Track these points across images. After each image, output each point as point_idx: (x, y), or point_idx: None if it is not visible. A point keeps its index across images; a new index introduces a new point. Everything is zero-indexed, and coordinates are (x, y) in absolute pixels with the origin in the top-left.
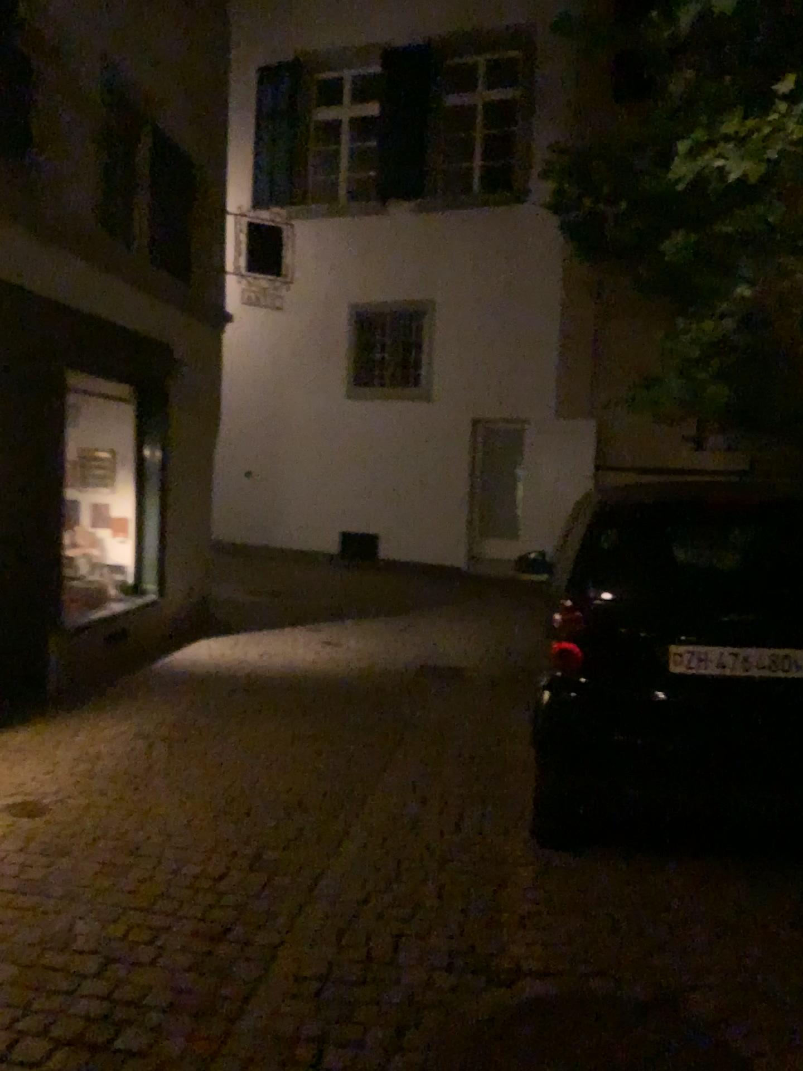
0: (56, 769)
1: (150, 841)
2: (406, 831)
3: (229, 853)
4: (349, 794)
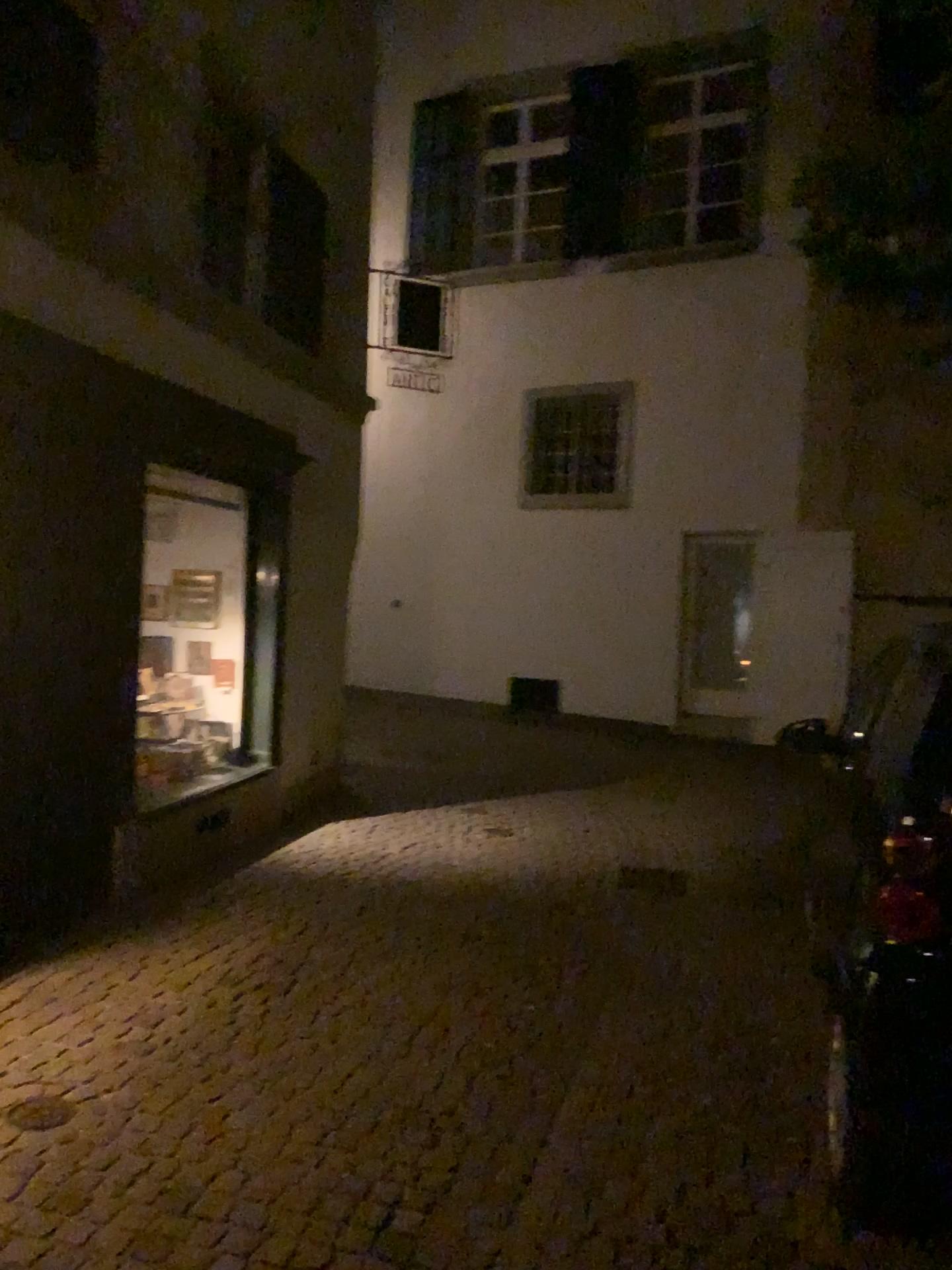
0: (92, 1040)
1: (210, 1189)
2: (623, 1184)
3: (333, 1220)
4: (528, 1101)
